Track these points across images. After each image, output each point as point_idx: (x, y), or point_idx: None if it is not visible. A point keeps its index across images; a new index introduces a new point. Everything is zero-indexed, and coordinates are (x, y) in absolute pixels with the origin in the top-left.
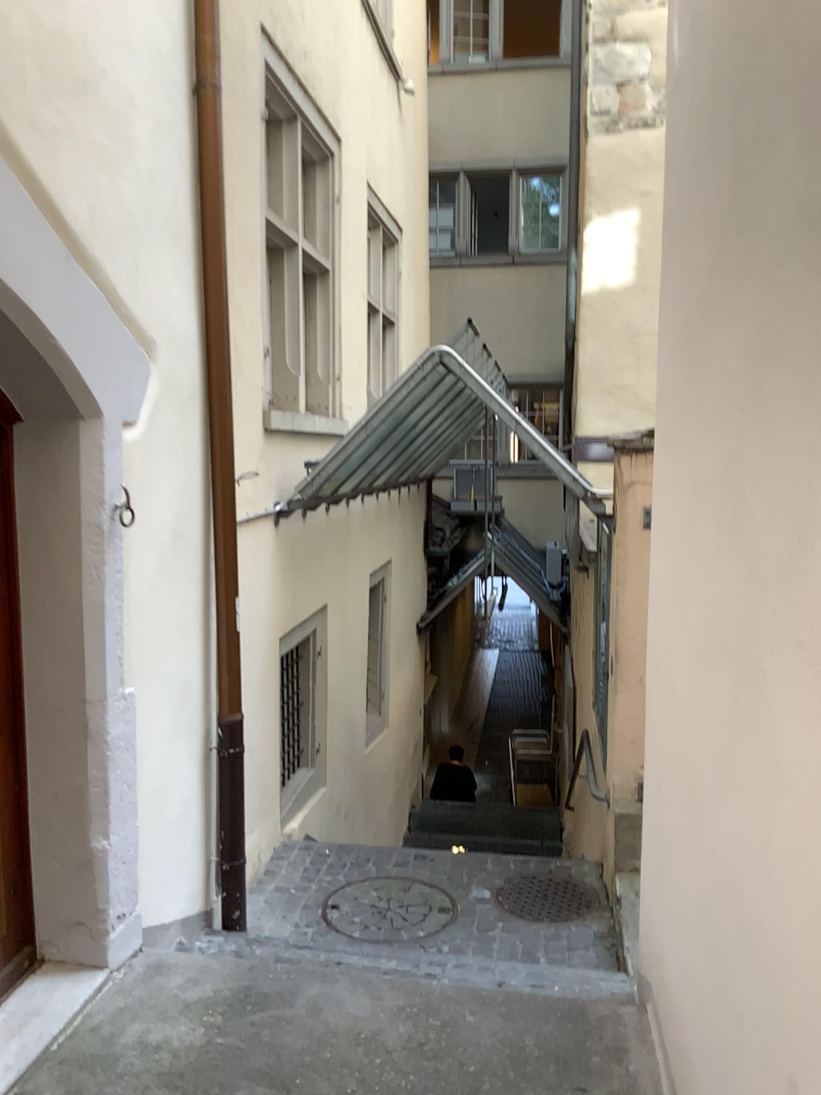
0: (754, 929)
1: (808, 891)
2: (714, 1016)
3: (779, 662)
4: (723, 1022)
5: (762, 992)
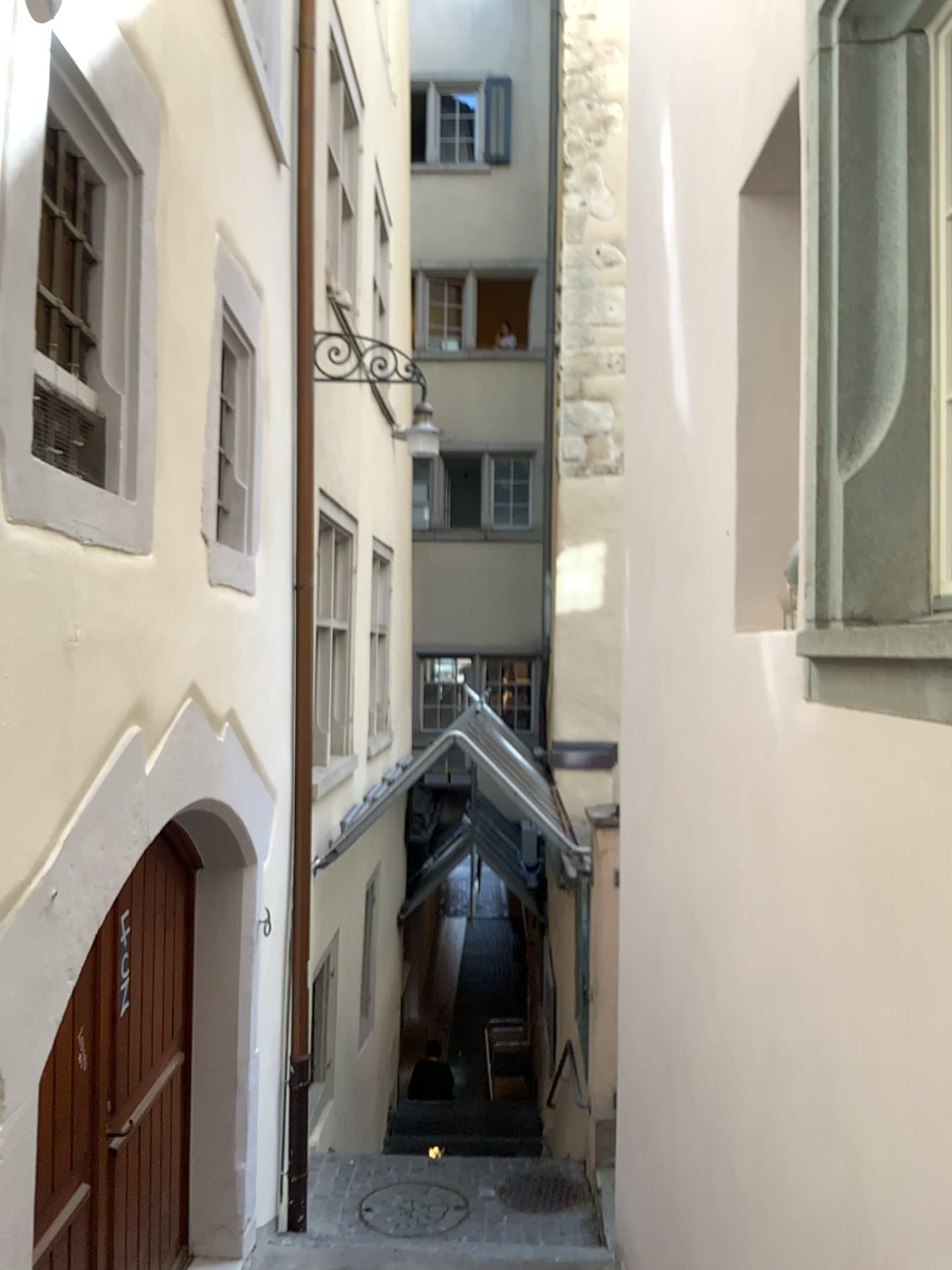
0: (671, 1200)
1: (686, 1179)
2: (657, 1253)
3: (676, 1068)
4: (660, 1254)
5: (674, 1231)
